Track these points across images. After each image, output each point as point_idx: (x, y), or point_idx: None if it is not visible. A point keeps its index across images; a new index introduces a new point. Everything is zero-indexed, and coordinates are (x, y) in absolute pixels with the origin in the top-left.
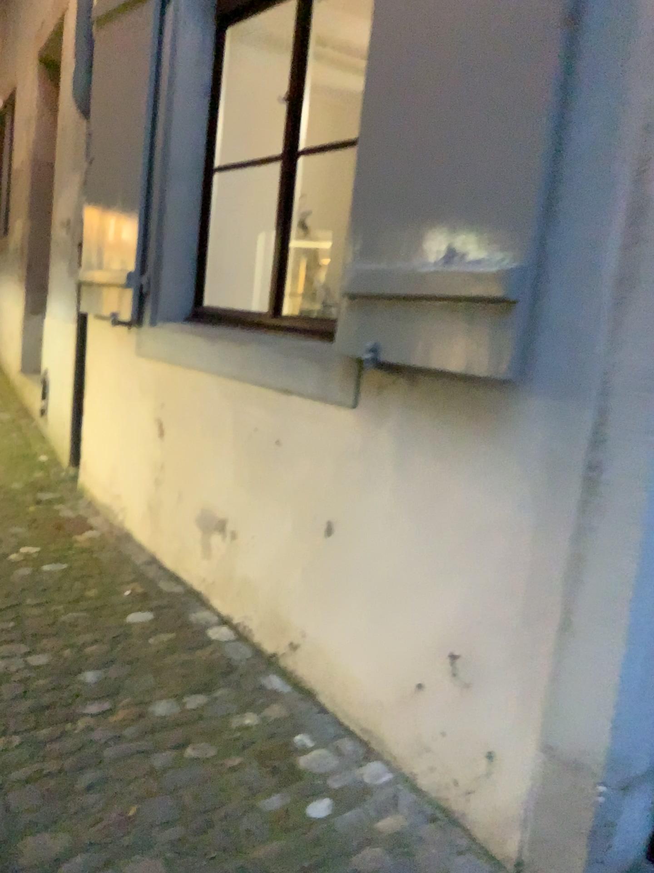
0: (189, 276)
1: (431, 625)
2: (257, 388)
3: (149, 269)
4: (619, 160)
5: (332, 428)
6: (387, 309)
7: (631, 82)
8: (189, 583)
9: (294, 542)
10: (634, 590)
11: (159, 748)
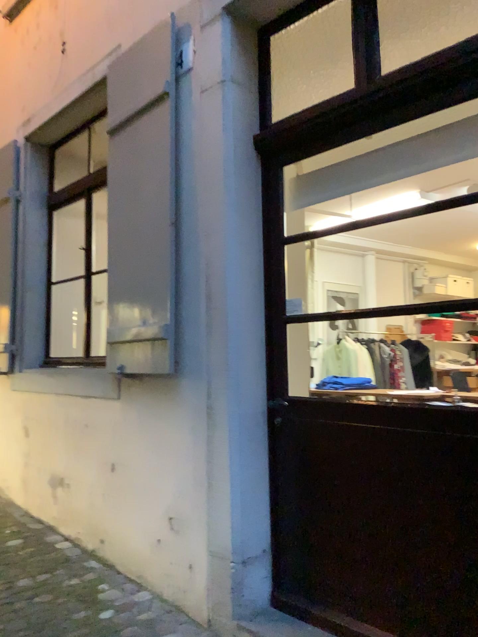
0: (40, 342)
1: (159, 505)
2: (75, 398)
3: (17, 340)
4: (199, 275)
5: (110, 412)
6: (123, 348)
7: (199, 244)
8: (46, 522)
9: (97, 479)
10: (228, 460)
11: (19, 601)
